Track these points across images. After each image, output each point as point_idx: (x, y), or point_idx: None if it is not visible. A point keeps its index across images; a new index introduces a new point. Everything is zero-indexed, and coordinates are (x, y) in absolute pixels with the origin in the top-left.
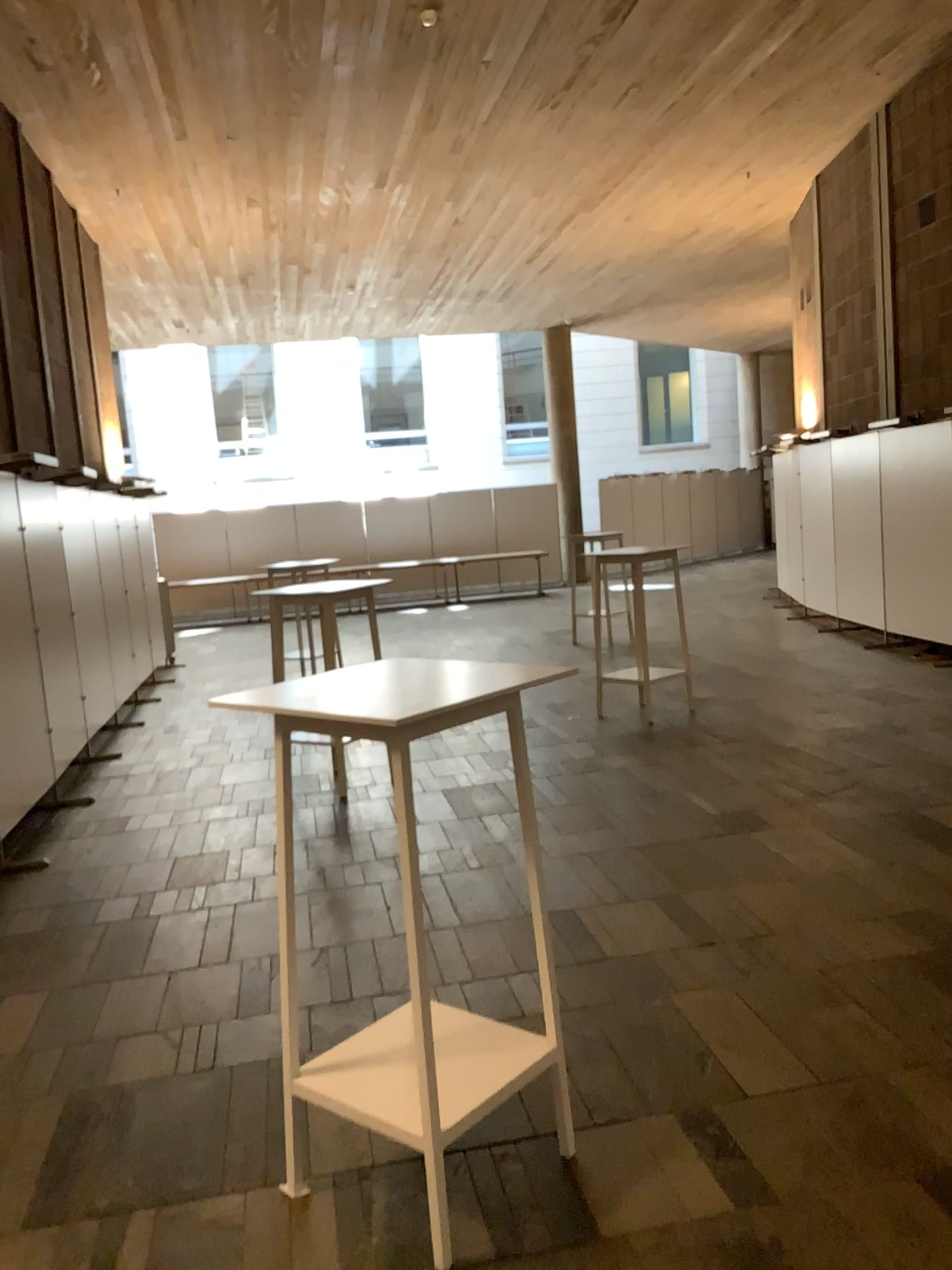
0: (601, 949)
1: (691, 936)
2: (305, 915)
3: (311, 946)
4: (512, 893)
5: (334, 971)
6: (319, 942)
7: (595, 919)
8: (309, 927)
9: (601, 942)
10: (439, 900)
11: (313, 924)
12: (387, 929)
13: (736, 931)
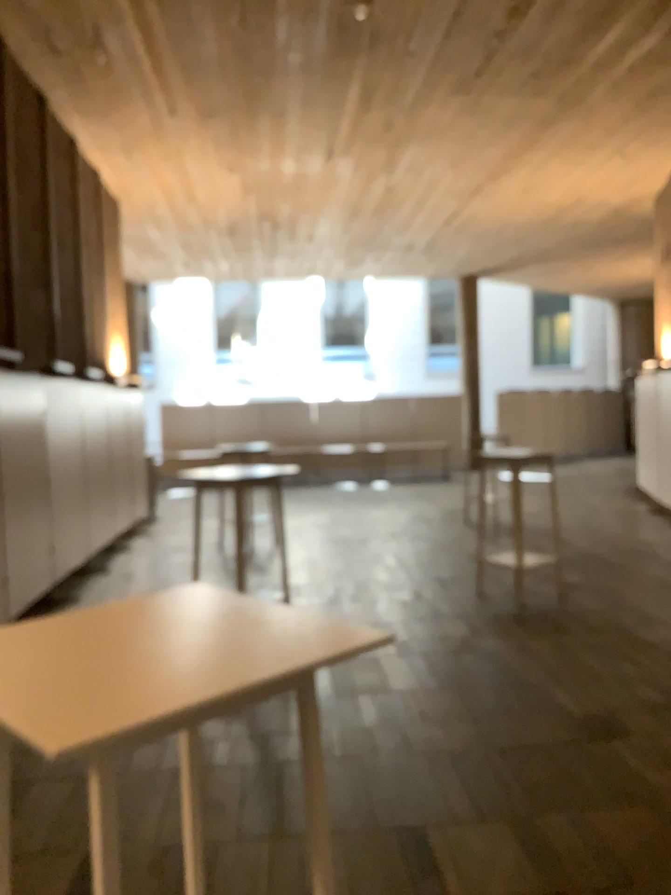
0: (445, 888)
1: (545, 882)
2: (161, 799)
3: (153, 844)
4: (366, 794)
5: (164, 885)
6: (161, 841)
7: (444, 843)
8: (161, 816)
9: (447, 876)
10: (294, 795)
11: (165, 813)
12: (234, 827)
13: (594, 880)
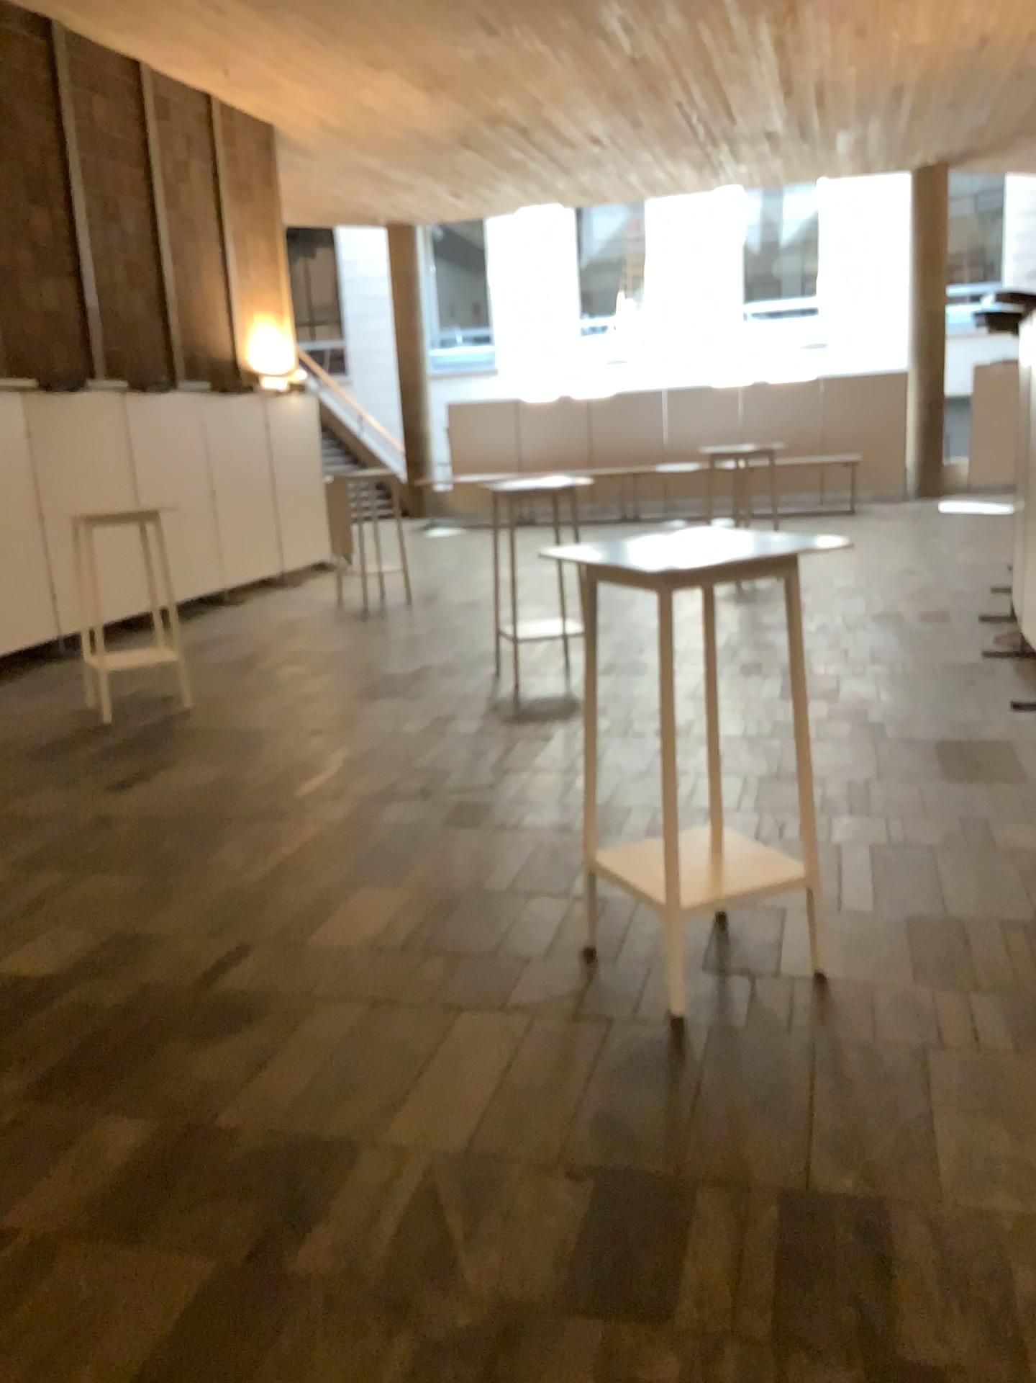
0: None
1: None
2: None
3: None
4: None
5: None
6: None
7: None
8: None
9: None
10: None
11: None
12: None
13: None
